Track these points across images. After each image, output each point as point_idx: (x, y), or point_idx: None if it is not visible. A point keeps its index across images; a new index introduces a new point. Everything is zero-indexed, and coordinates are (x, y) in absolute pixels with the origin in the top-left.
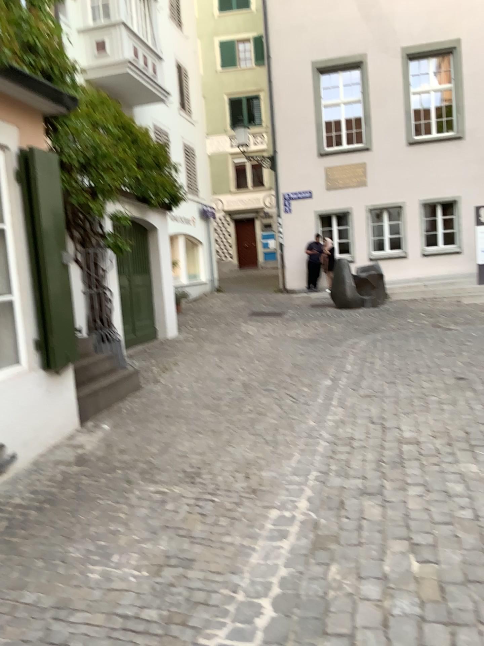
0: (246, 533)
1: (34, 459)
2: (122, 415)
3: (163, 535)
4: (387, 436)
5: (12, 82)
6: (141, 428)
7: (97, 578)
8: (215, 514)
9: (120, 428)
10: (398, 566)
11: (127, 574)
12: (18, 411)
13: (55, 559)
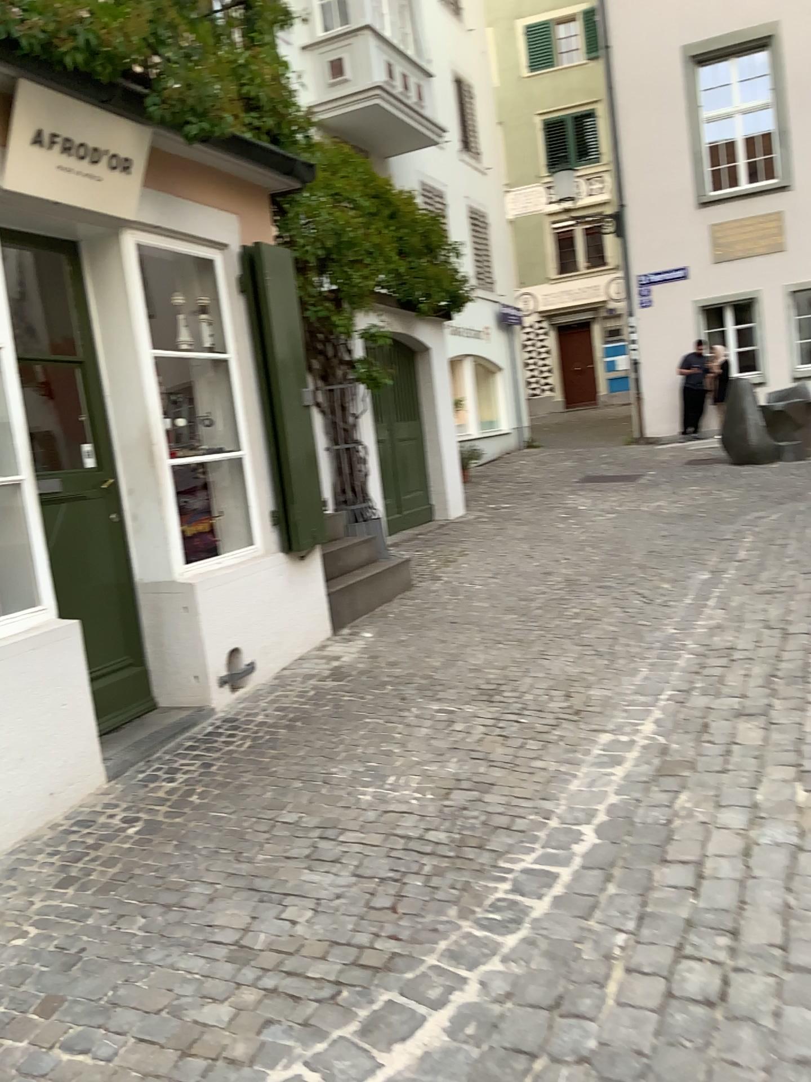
0: (564, 757)
1: (275, 672)
2: (389, 620)
3: (453, 757)
4: (786, 643)
5: (230, 155)
6: (416, 636)
7: (369, 799)
8: (523, 736)
9: (387, 635)
10: (775, 795)
11: (407, 795)
12: (253, 607)
13: (316, 779)
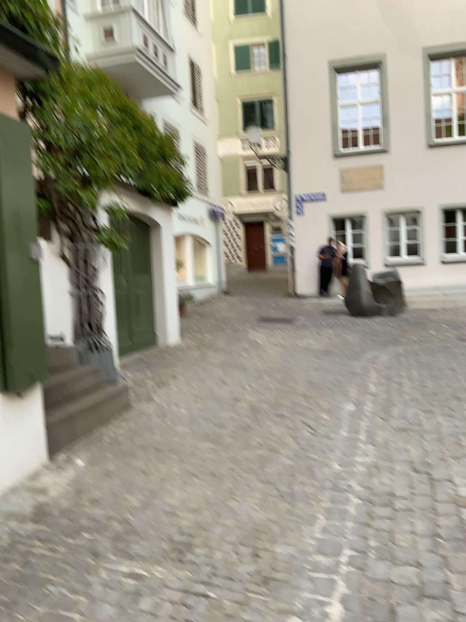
0: None
1: None
2: (102, 447)
3: None
4: (441, 495)
5: None
6: (122, 467)
7: None
8: None
9: (96, 465)
10: None
11: None
12: None
13: None
